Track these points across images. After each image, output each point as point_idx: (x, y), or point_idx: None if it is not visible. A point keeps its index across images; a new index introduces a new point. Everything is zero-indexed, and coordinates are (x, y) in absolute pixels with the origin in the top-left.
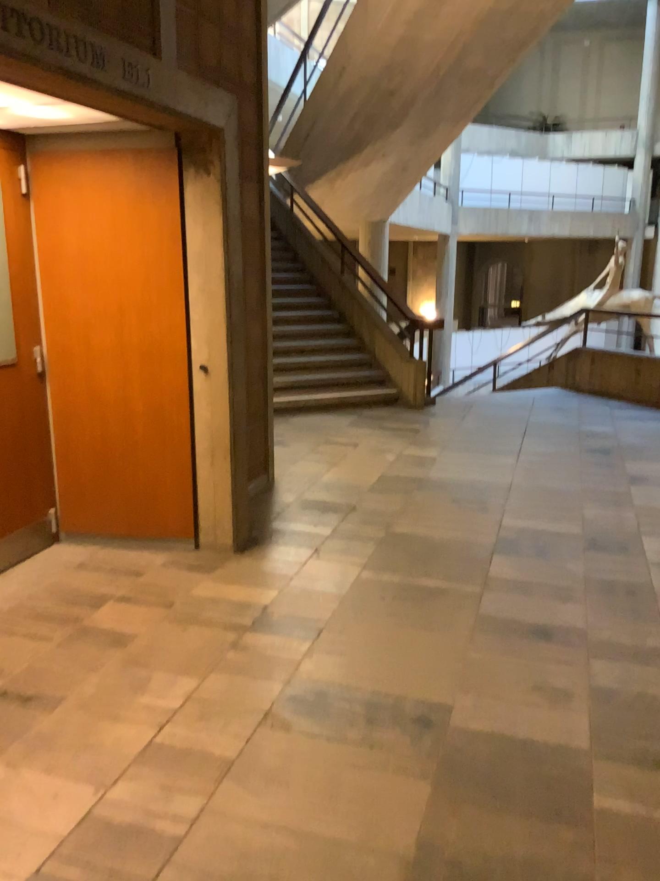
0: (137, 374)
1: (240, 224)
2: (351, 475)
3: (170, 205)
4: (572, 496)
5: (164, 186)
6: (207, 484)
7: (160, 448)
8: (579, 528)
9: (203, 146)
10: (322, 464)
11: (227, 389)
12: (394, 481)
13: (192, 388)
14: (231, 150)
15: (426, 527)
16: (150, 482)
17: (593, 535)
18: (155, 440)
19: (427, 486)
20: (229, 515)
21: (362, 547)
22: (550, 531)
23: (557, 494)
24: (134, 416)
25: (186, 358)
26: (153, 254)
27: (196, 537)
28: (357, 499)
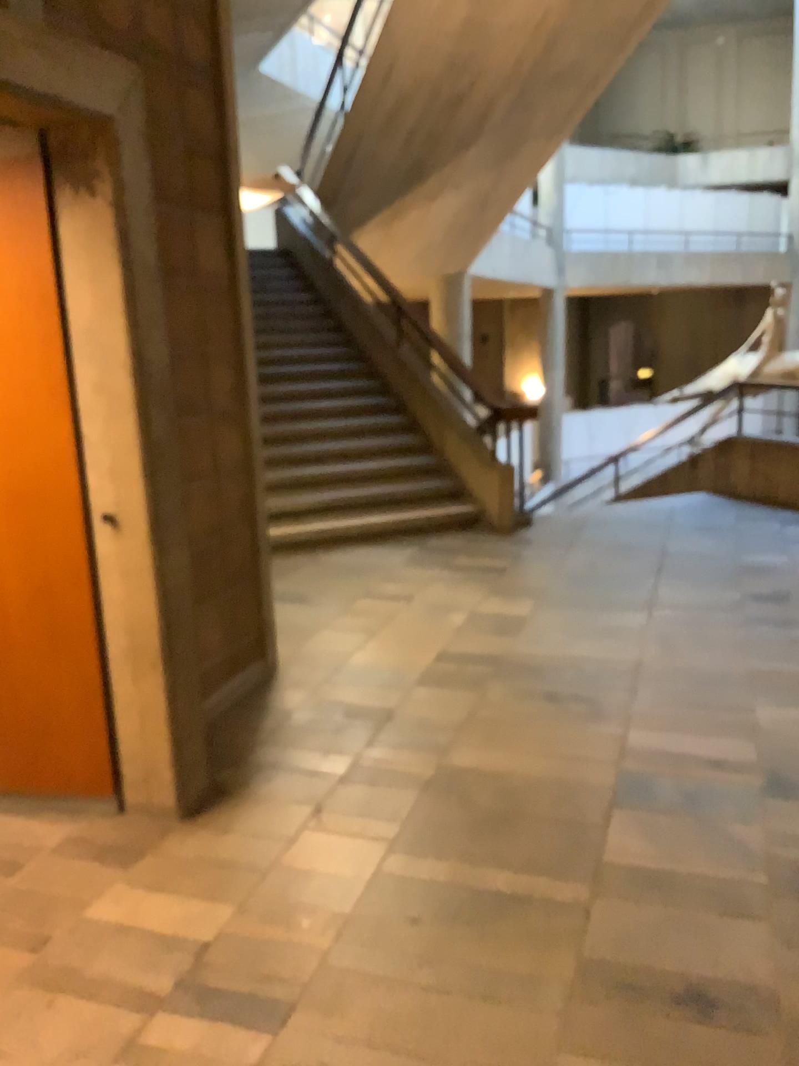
0: (4, 533)
1: (162, 279)
2: (394, 652)
3: (38, 252)
4: (734, 681)
5: (26, 220)
6: (129, 709)
7: (49, 652)
8: (749, 744)
9: (86, 151)
10: (356, 632)
11: (153, 553)
12: (460, 662)
13: (93, 553)
14: (140, 156)
15: (501, 751)
16: (38, 707)
17: (773, 760)
18: (40, 639)
19: (509, 669)
20: (168, 758)
21: (395, 797)
22: (703, 753)
23: (710, 676)
24: (4, 601)
25: (79, 505)
26: (16, 335)
27: (118, 793)
28: (398, 697)
